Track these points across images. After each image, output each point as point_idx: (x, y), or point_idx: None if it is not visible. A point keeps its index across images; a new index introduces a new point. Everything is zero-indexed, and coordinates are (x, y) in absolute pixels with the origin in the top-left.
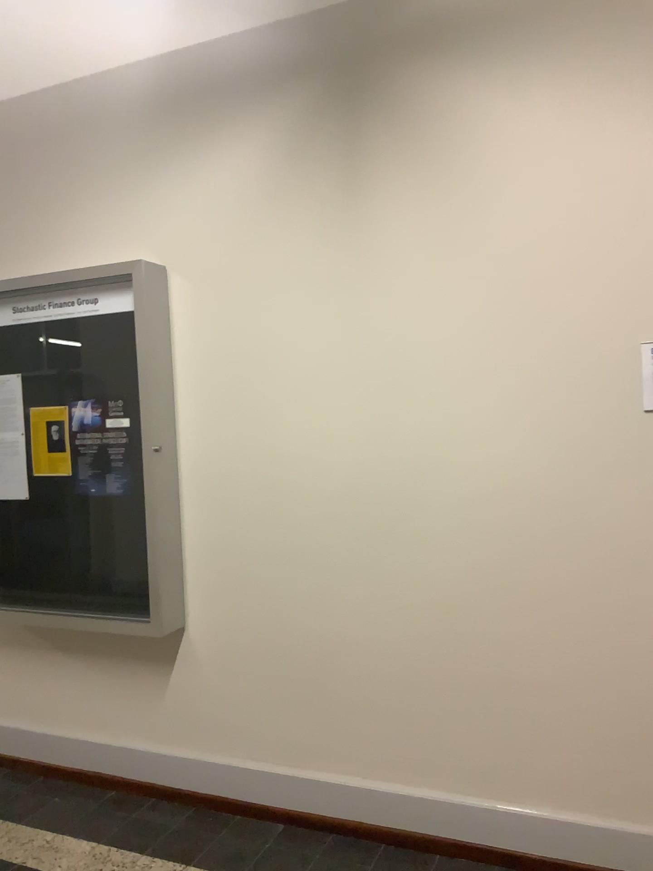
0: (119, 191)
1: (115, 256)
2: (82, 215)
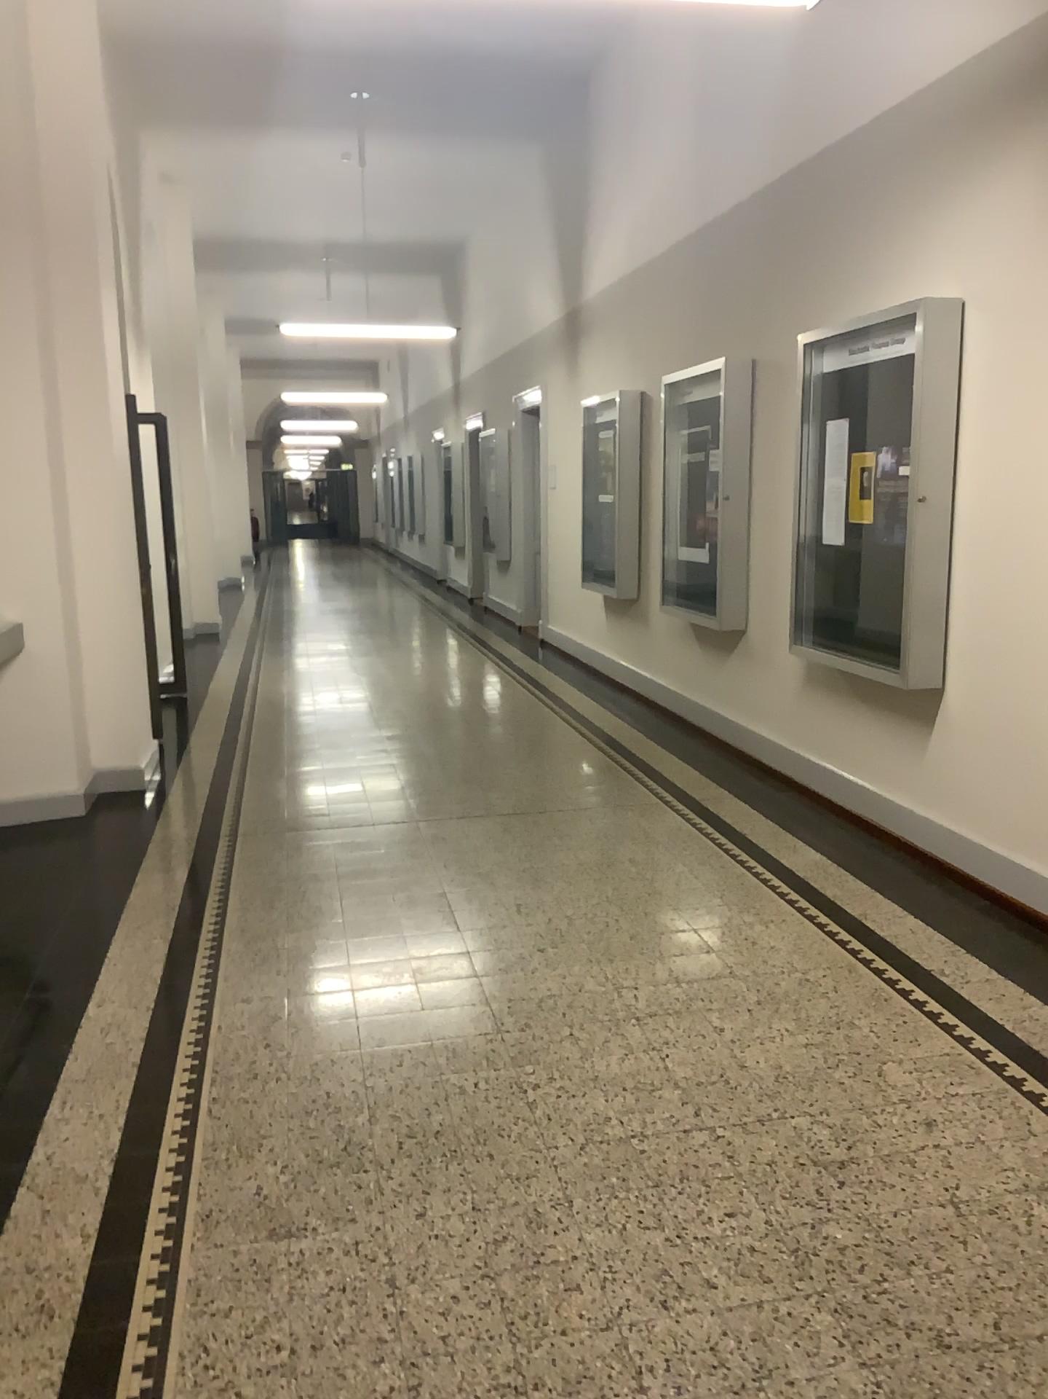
0: (934, 219)
1: (925, 295)
2: (905, 249)
